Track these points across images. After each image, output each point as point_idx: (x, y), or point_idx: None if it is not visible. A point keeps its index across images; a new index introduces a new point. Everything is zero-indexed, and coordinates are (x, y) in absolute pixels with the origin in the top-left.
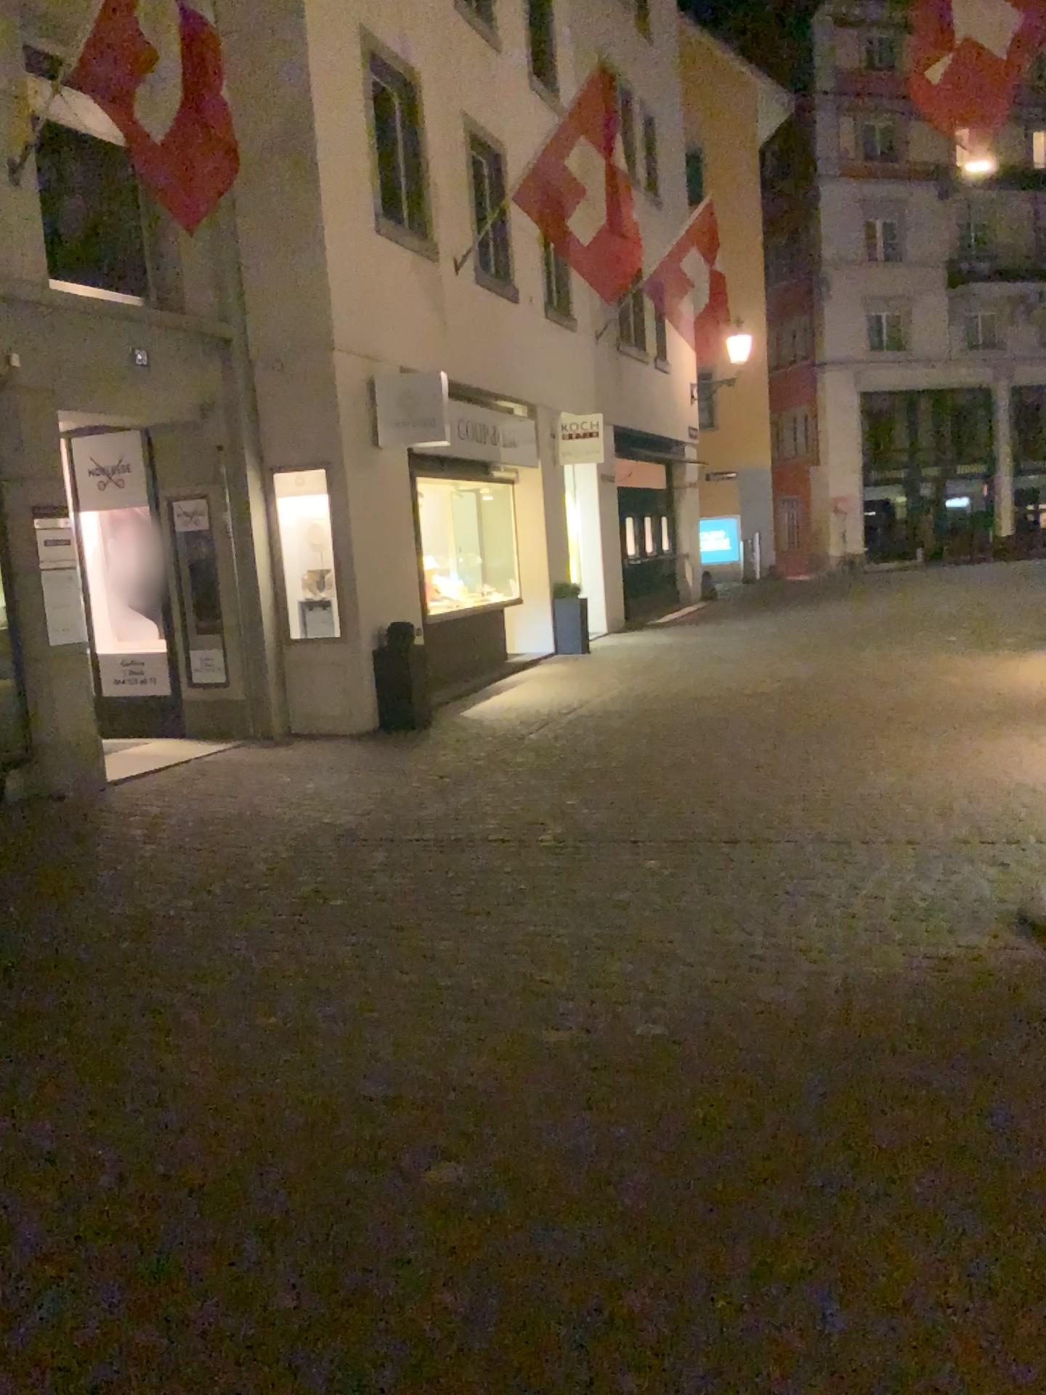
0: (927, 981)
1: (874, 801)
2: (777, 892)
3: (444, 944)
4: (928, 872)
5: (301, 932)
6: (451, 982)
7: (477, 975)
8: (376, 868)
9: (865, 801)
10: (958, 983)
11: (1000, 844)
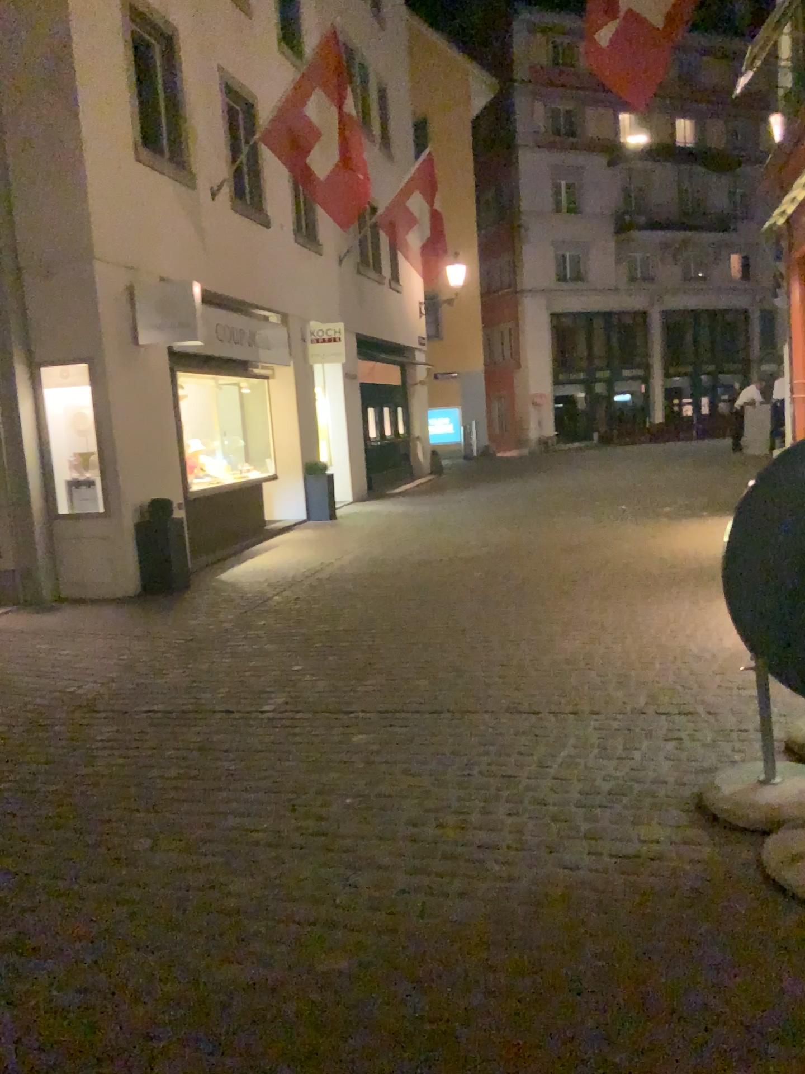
0: (615, 890)
1: (562, 669)
2: (471, 772)
3: (140, 841)
4: (611, 749)
5: (2, 826)
6: (135, 894)
7: (163, 885)
8: (98, 745)
9: (554, 668)
10: (645, 892)
11: (675, 715)
